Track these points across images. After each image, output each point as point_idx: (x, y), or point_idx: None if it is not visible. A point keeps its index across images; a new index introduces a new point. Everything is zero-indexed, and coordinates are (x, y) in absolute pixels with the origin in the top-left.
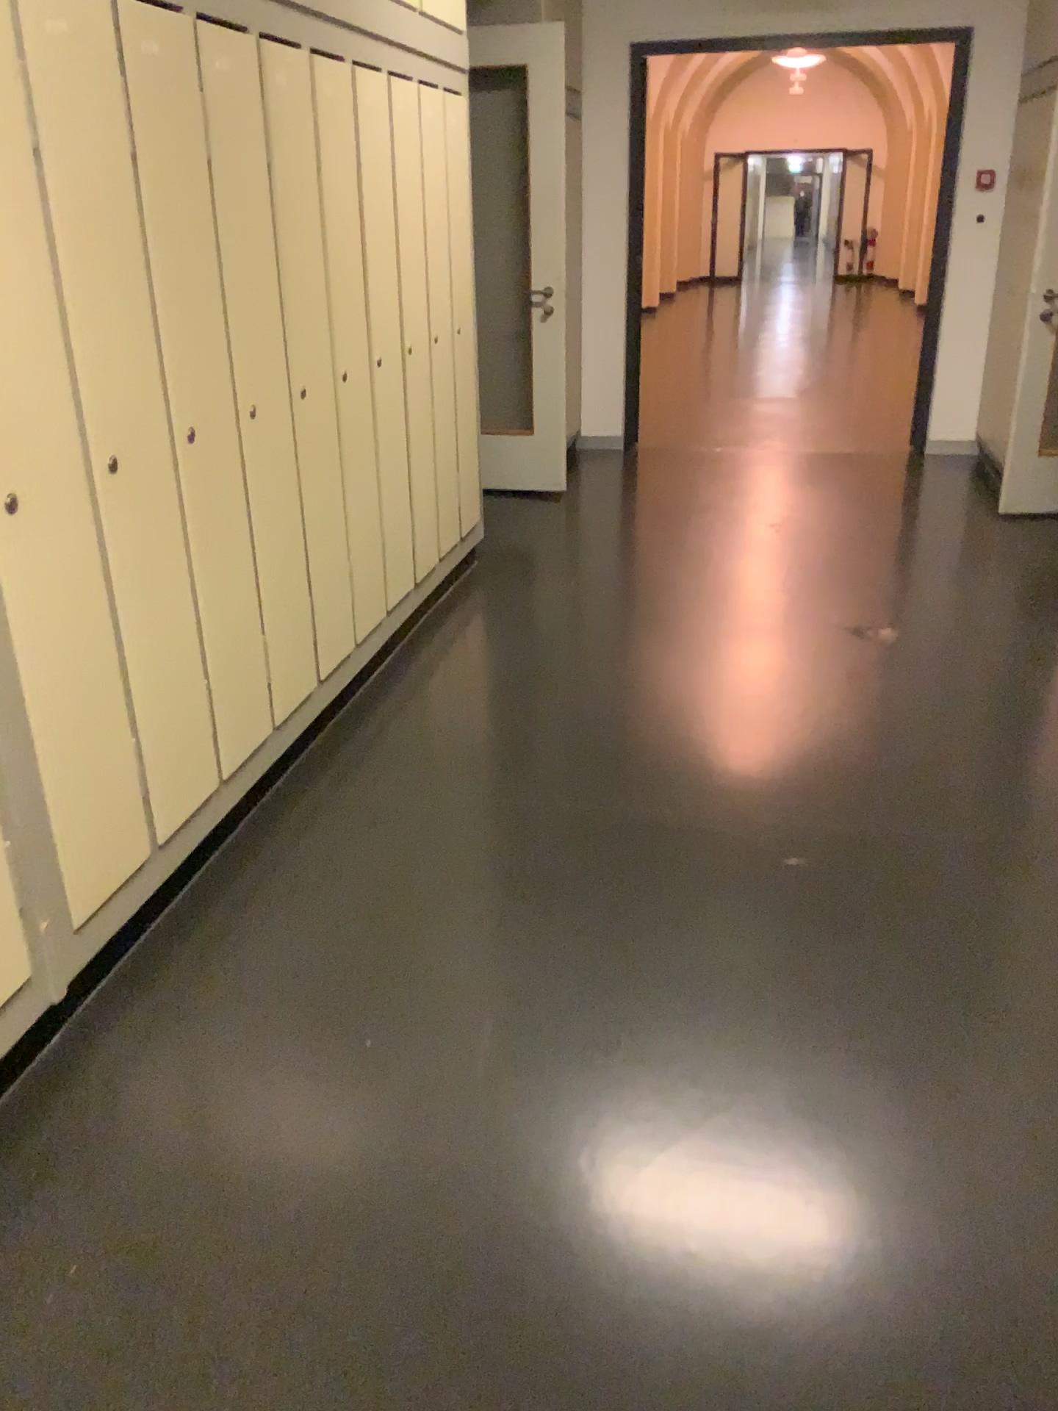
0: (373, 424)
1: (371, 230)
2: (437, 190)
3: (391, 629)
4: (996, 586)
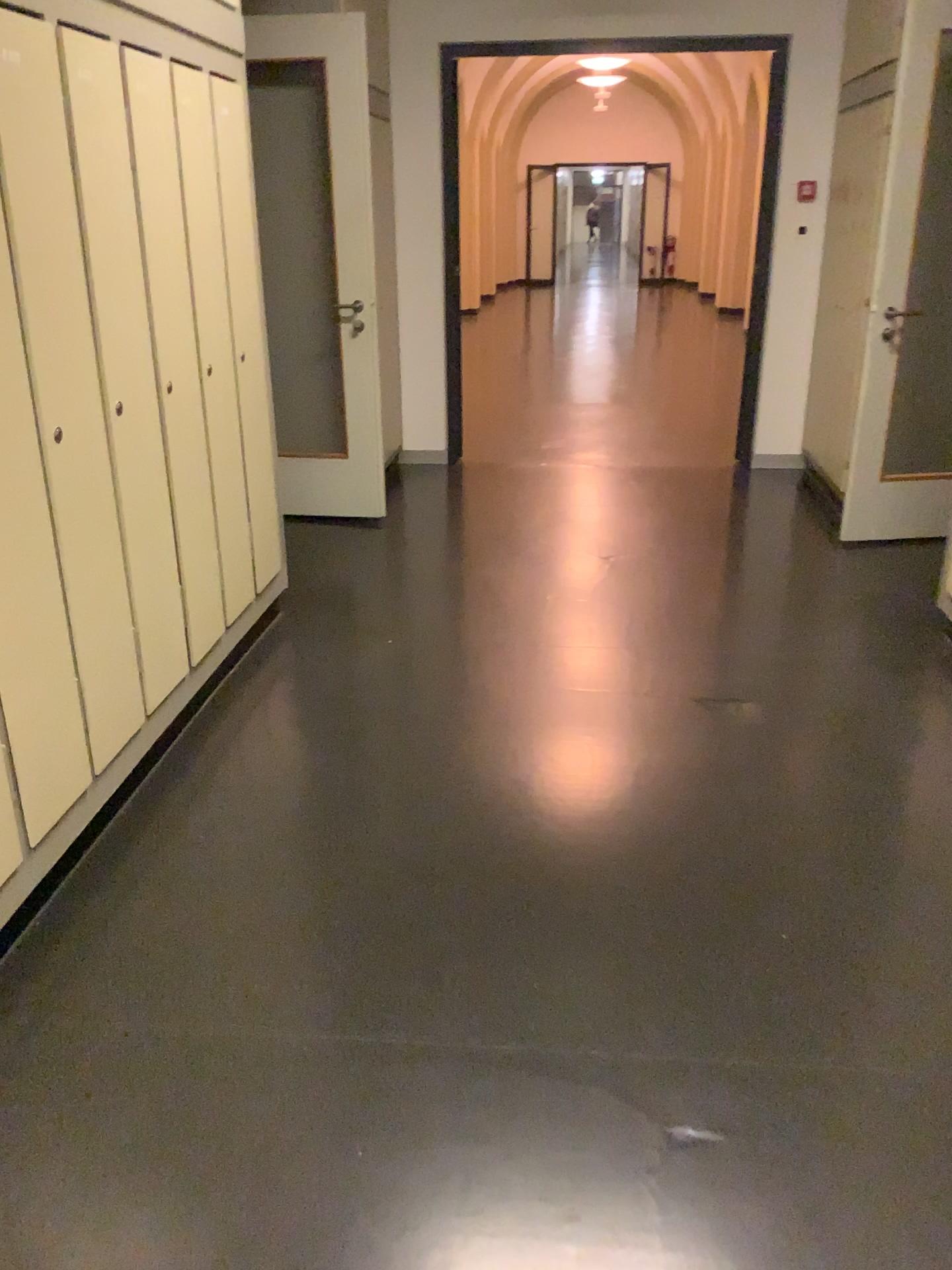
0: (113, 495)
1: (96, 245)
2: (204, 195)
3: (156, 738)
4: (857, 635)
